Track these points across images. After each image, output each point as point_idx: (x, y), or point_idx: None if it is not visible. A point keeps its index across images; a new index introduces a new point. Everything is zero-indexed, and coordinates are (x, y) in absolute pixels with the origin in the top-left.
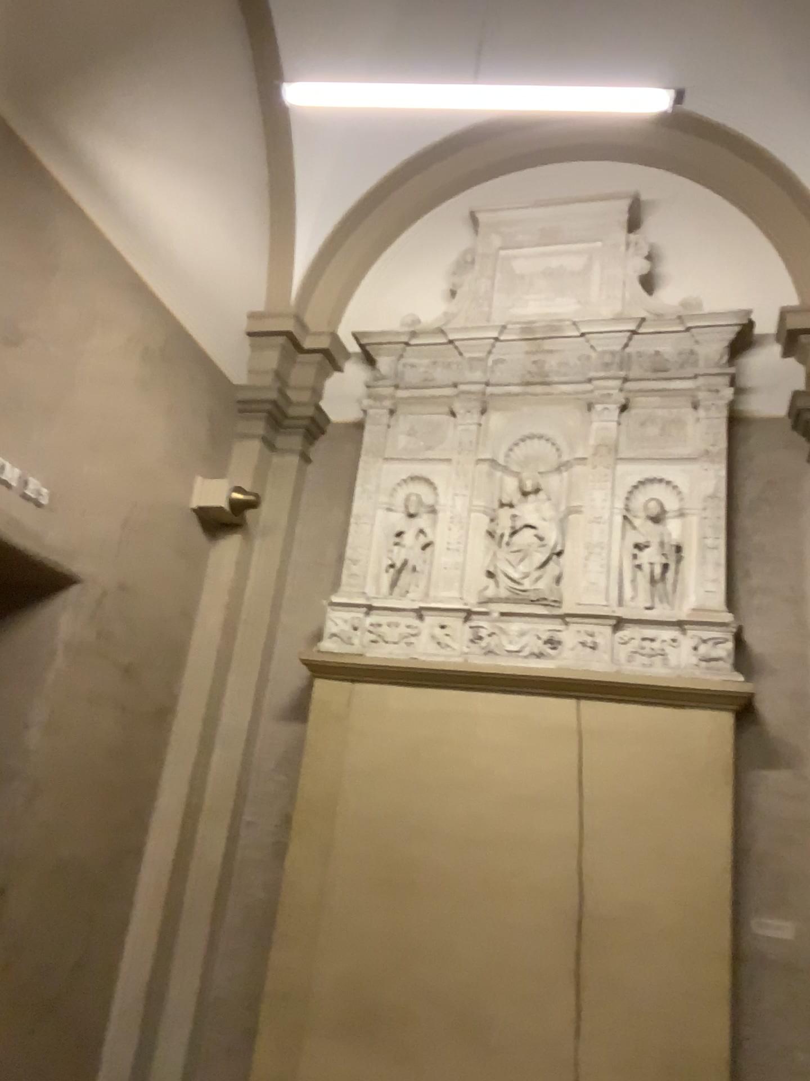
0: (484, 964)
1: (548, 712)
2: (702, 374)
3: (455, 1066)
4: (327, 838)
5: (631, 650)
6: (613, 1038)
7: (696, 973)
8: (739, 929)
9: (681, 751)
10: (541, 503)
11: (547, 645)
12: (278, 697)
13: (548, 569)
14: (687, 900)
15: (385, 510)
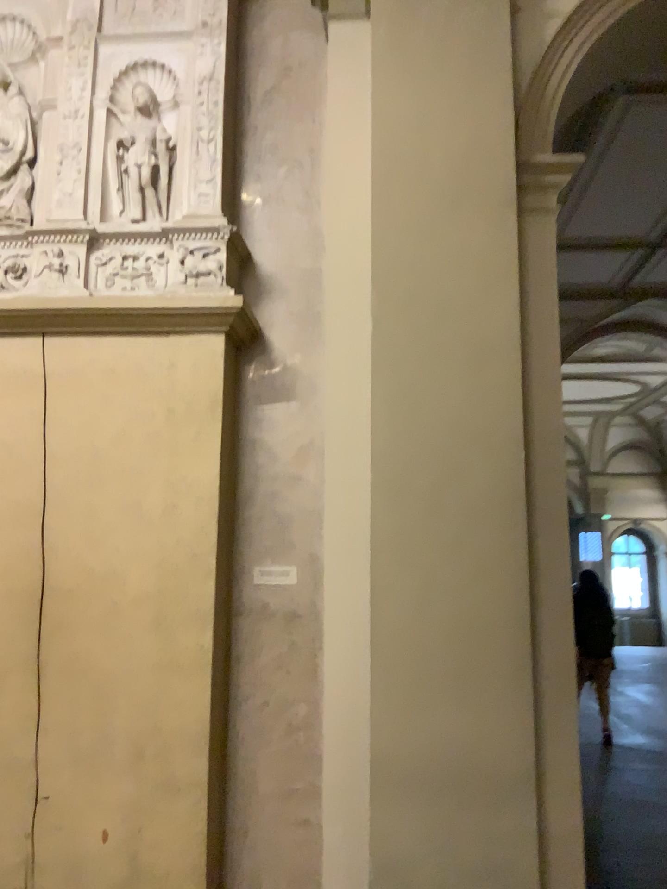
0: None
1: (7, 355)
2: None
3: None
4: None
5: (110, 273)
6: (78, 728)
7: (175, 640)
8: (244, 583)
9: (164, 387)
10: (5, 98)
11: (8, 275)
12: None
13: (11, 180)
14: (166, 560)
15: None
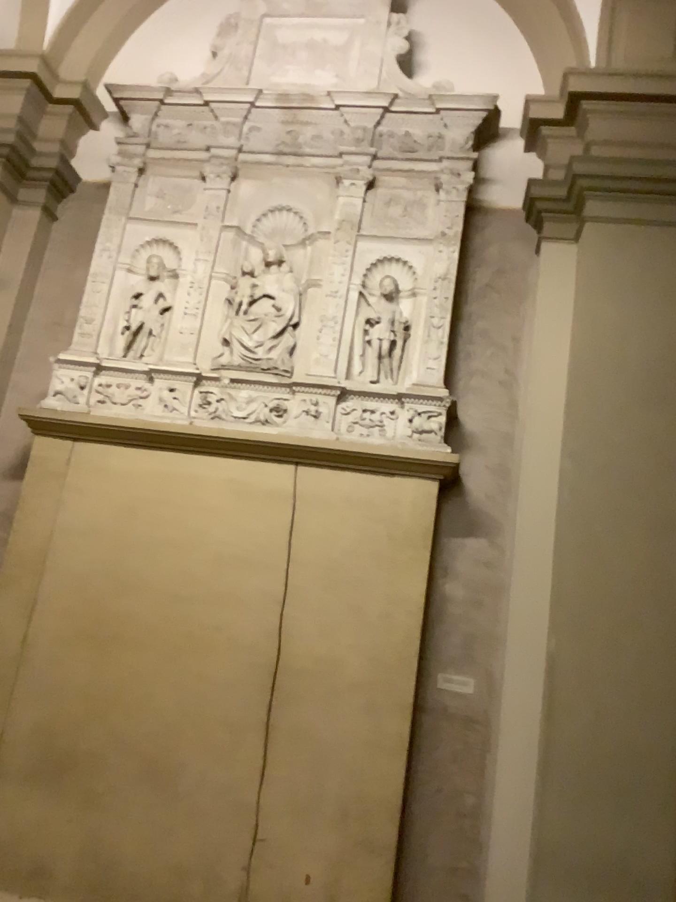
0: (180, 715)
1: (266, 476)
2: (448, 158)
3: (143, 810)
4: (35, 593)
5: (352, 421)
6: (295, 785)
7: (379, 724)
8: (427, 684)
9: (388, 518)
10: (281, 274)
11: (272, 412)
12: (2, 453)
13: (280, 338)
14: (378, 658)
15: (126, 271)
